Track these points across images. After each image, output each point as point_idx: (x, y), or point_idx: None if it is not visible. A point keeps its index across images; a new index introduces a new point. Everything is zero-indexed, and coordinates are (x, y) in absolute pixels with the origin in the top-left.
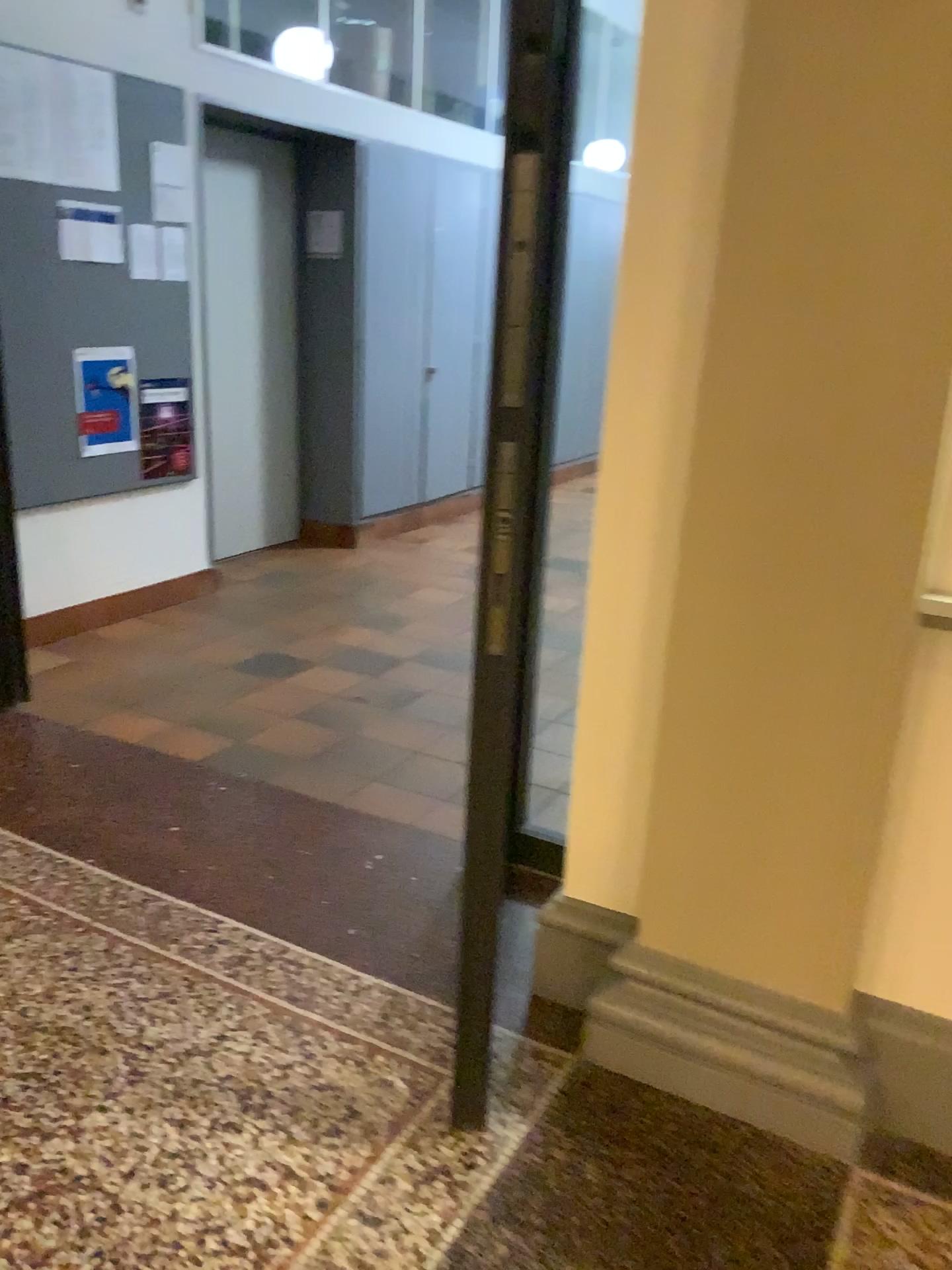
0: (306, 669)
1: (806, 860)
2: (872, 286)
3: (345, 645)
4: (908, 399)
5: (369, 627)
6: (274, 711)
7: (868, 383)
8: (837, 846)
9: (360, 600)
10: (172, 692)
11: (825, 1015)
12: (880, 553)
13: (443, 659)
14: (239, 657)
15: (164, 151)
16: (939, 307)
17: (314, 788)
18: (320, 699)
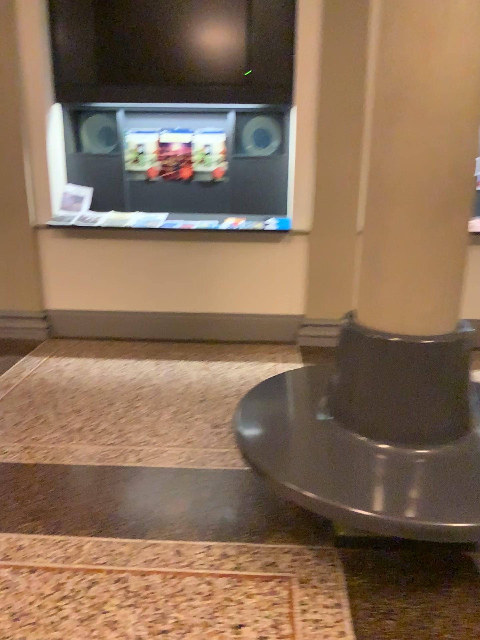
0: None
1: (26, 280)
2: (11, 165)
3: None
4: (22, 186)
5: None
6: None
7: (14, 183)
8: (31, 276)
9: None
10: None
11: (37, 312)
12: (25, 215)
13: None
14: None
15: None
16: (23, 169)
17: None
18: None
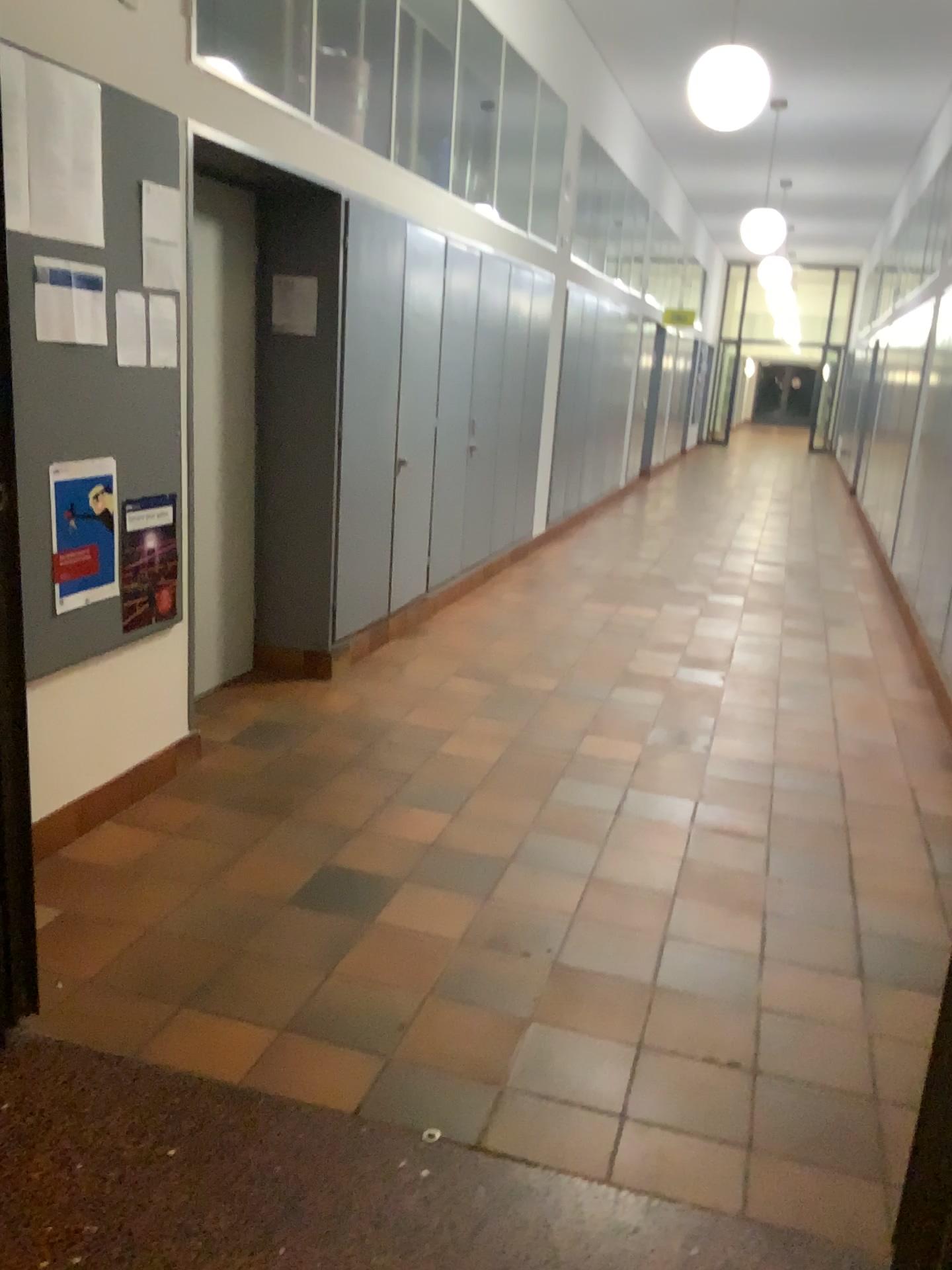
0: (399, 898)
1: None
2: None
3: (421, 848)
4: None
5: (430, 811)
6: (402, 985)
7: None
8: None
9: (392, 768)
10: (239, 964)
11: None
12: None
13: (557, 860)
14: (294, 882)
15: (153, 196)
16: None
17: (561, 1150)
18: (452, 954)
